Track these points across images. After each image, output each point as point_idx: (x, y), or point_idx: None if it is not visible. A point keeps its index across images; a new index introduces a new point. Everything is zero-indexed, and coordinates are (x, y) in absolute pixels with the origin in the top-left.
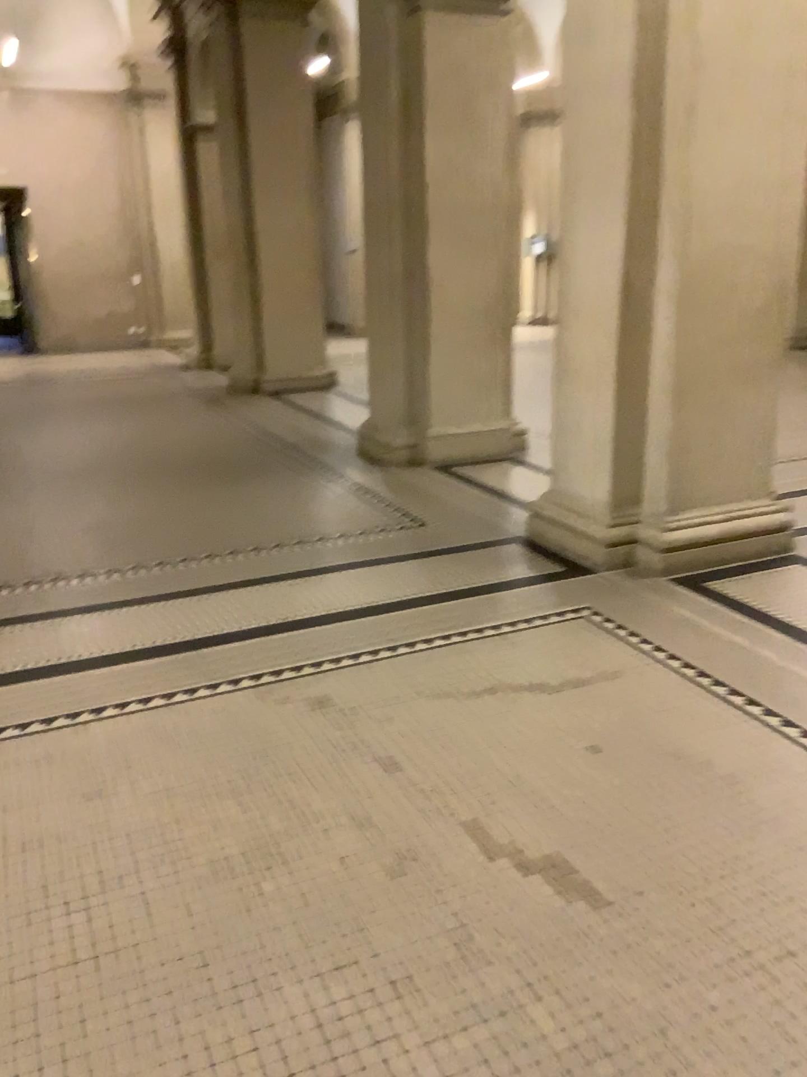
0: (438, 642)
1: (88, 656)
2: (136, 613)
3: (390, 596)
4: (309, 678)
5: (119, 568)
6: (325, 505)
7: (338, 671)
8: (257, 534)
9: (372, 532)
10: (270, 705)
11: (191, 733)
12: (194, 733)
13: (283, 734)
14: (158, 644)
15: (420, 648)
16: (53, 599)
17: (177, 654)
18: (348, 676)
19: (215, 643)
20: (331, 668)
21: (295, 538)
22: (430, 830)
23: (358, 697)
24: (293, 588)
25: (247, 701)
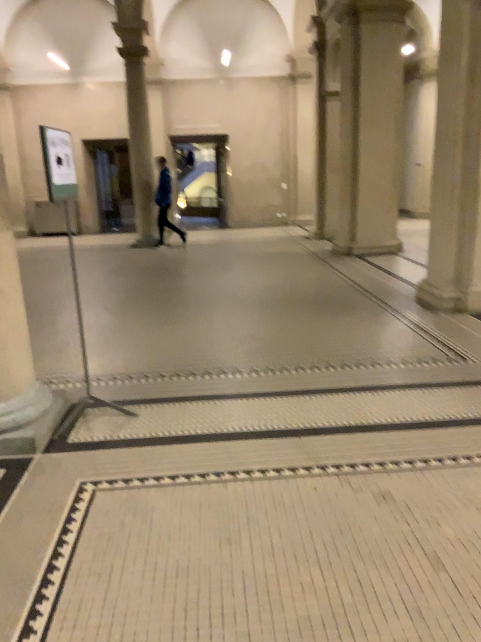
0: (476, 458)
1: (230, 430)
2: (262, 402)
3: (438, 413)
4: (375, 472)
5: (255, 368)
6: (392, 337)
7: (397, 470)
8: (344, 354)
9: (426, 361)
10: (346, 490)
11: (289, 502)
12: (291, 503)
13: (354, 517)
14: (274, 427)
15: (462, 461)
16: (214, 385)
17: (285, 437)
18: (405, 475)
19: (311, 432)
20: (392, 467)
21: (371, 359)
22: (470, 638)
23: (412, 495)
24: (367, 397)
25: (330, 483)
